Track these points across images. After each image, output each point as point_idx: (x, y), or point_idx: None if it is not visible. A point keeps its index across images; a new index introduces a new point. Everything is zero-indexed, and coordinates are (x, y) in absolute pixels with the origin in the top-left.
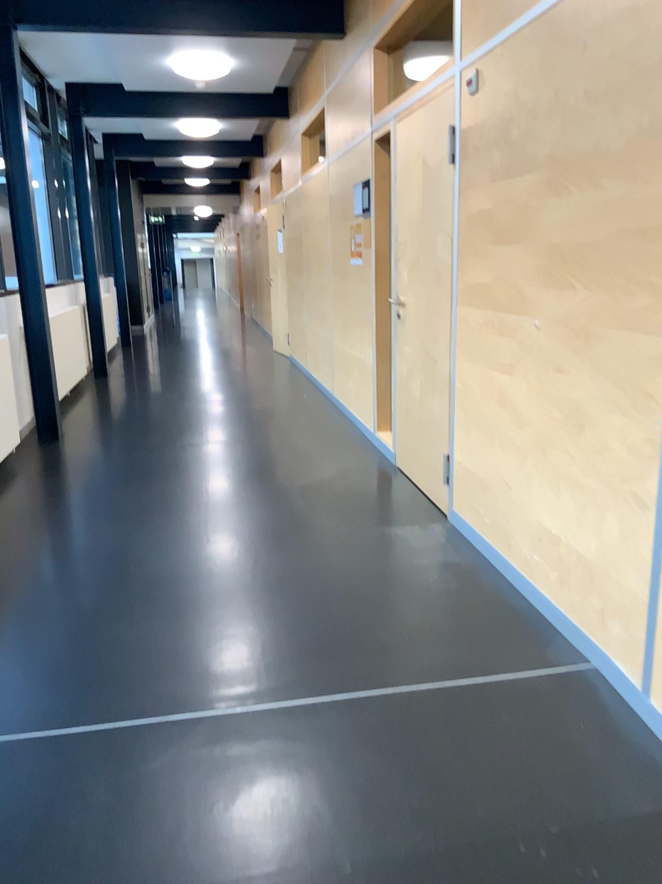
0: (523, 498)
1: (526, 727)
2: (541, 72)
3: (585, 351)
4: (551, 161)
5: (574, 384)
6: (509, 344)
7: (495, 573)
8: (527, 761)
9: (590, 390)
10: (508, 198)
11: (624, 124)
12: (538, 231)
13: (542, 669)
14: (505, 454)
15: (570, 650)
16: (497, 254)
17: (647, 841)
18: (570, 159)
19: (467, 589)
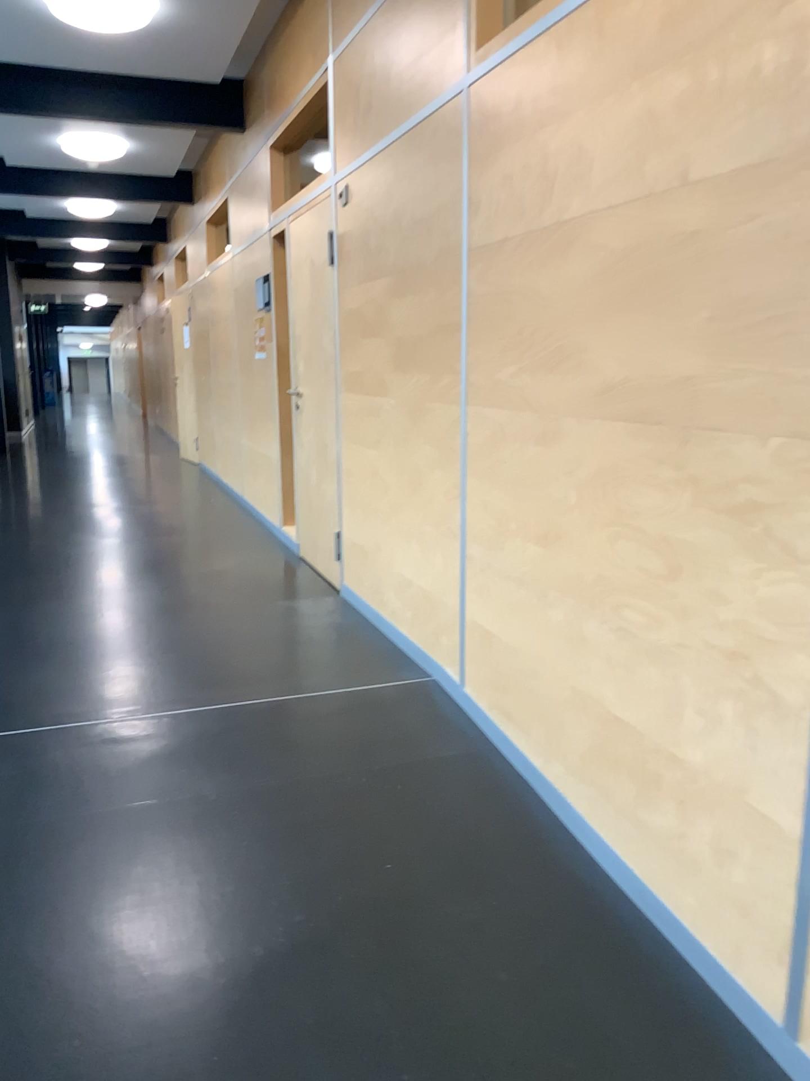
0: (388, 554)
1: (368, 717)
2: (387, 194)
3: (421, 420)
4: (395, 267)
5: (415, 448)
6: (376, 422)
7: (370, 628)
8: (363, 735)
9: (423, 452)
10: (371, 296)
11: (434, 242)
12: (389, 324)
13: (391, 684)
14: (376, 520)
15: (418, 672)
16: (365, 344)
17: (440, 770)
18: (406, 266)
19: (343, 640)
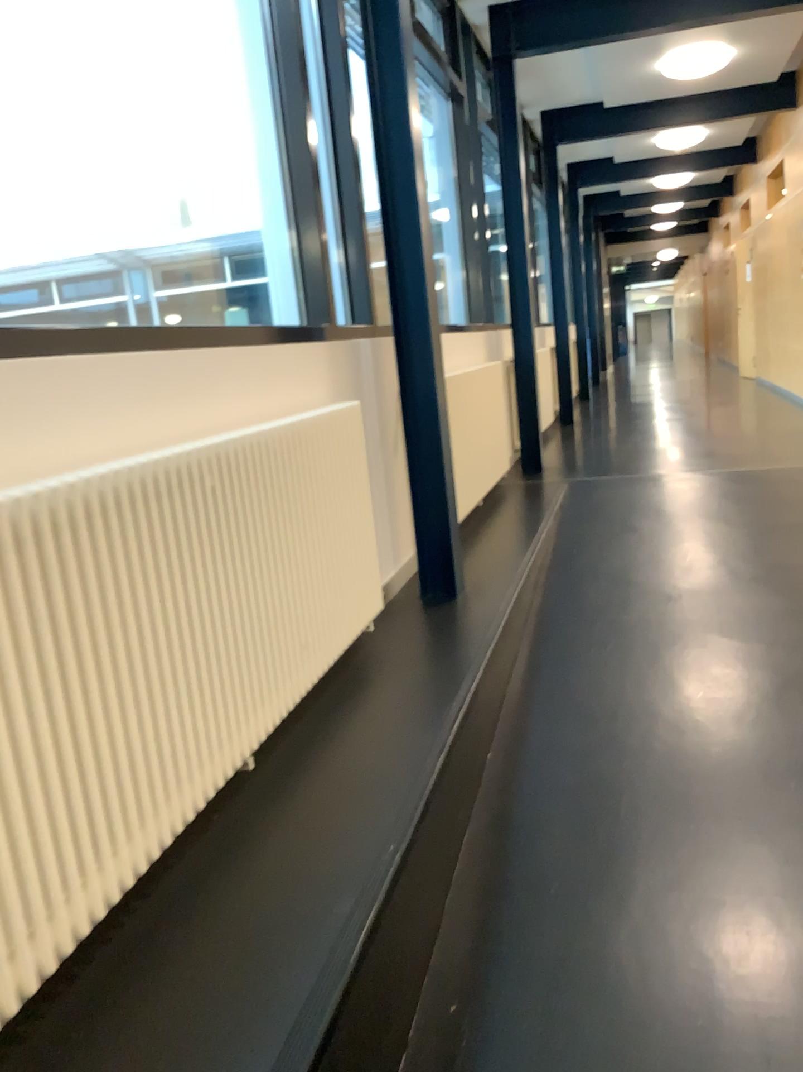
0: None
1: None
2: None
3: None
4: None
5: None
6: None
7: None
8: None
9: None
10: None
11: None
12: None
13: None
14: None
15: None
16: None
17: None
18: None
19: None
